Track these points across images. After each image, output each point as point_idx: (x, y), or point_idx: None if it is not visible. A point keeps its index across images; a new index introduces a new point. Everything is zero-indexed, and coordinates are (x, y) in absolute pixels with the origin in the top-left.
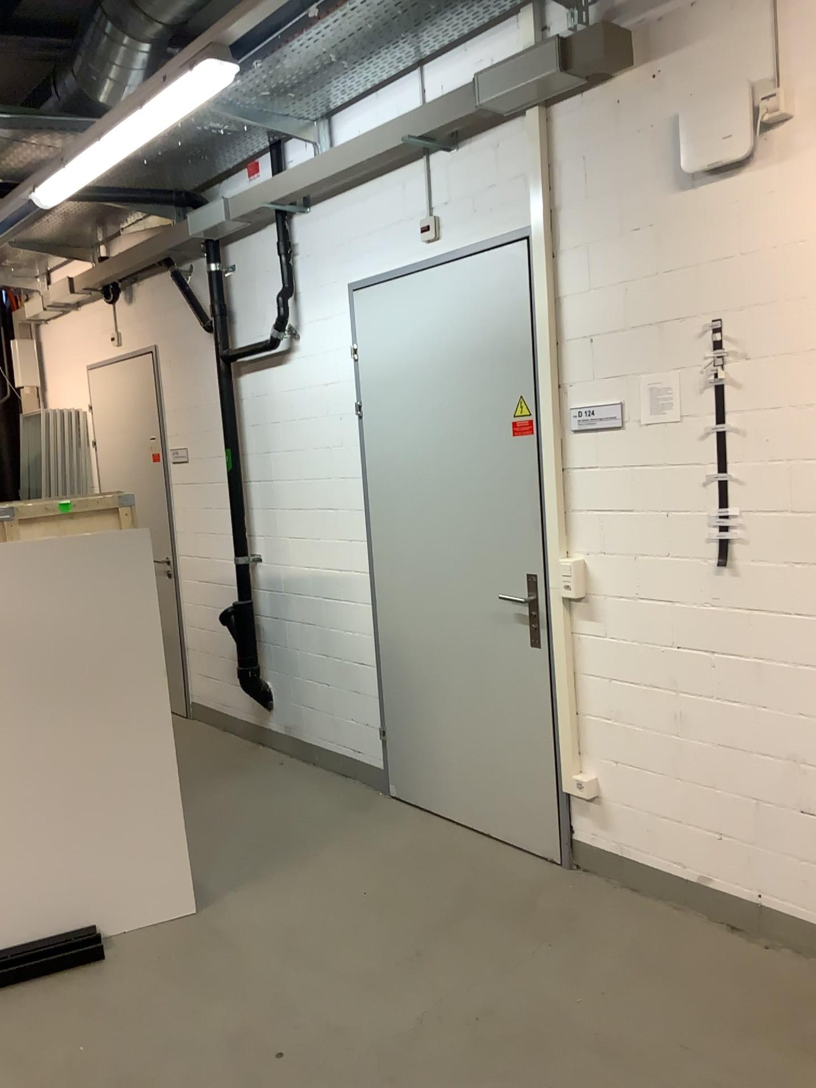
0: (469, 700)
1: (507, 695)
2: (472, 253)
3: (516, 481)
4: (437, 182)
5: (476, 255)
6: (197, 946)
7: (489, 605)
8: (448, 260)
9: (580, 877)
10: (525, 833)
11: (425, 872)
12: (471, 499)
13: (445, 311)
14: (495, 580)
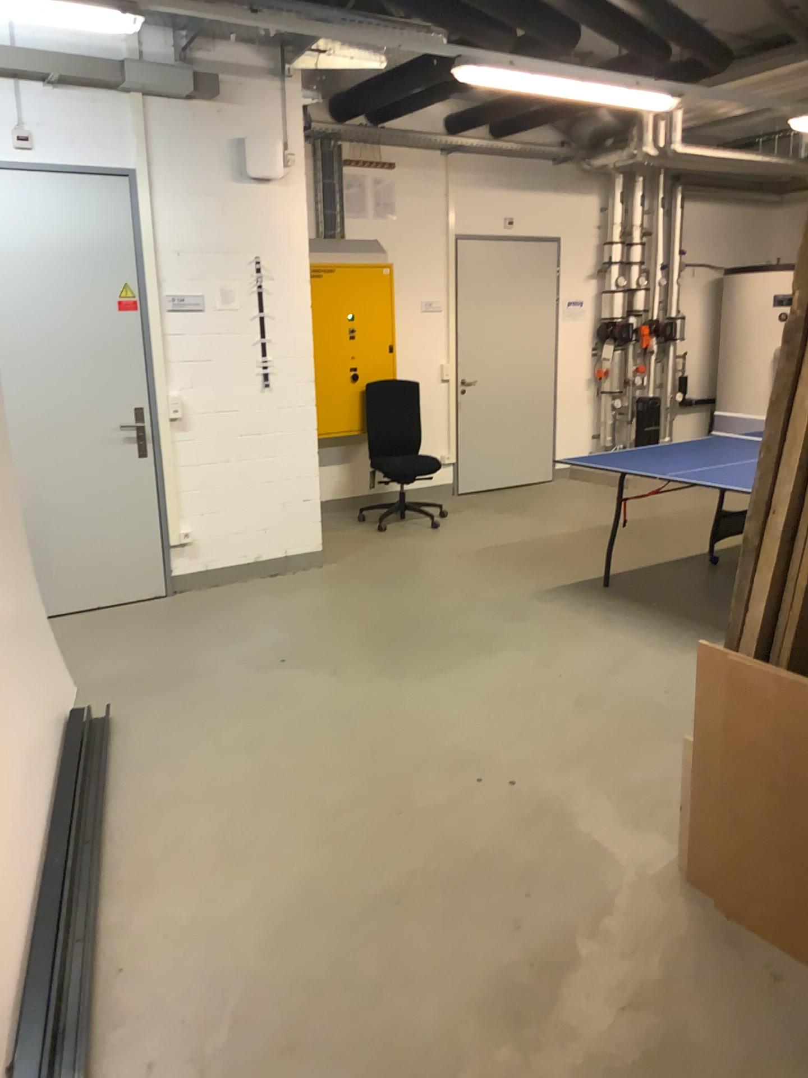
0: (72, 514)
1: (114, 498)
2: (72, 171)
3: (118, 343)
4: (26, 103)
5: (73, 174)
6: (134, 686)
7: (94, 436)
8: (42, 169)
9: (187, 594)
10: (135, 589)
11: (124, 625)
12: (74, 358)
13: (38, 209)
14: (98, 416)
